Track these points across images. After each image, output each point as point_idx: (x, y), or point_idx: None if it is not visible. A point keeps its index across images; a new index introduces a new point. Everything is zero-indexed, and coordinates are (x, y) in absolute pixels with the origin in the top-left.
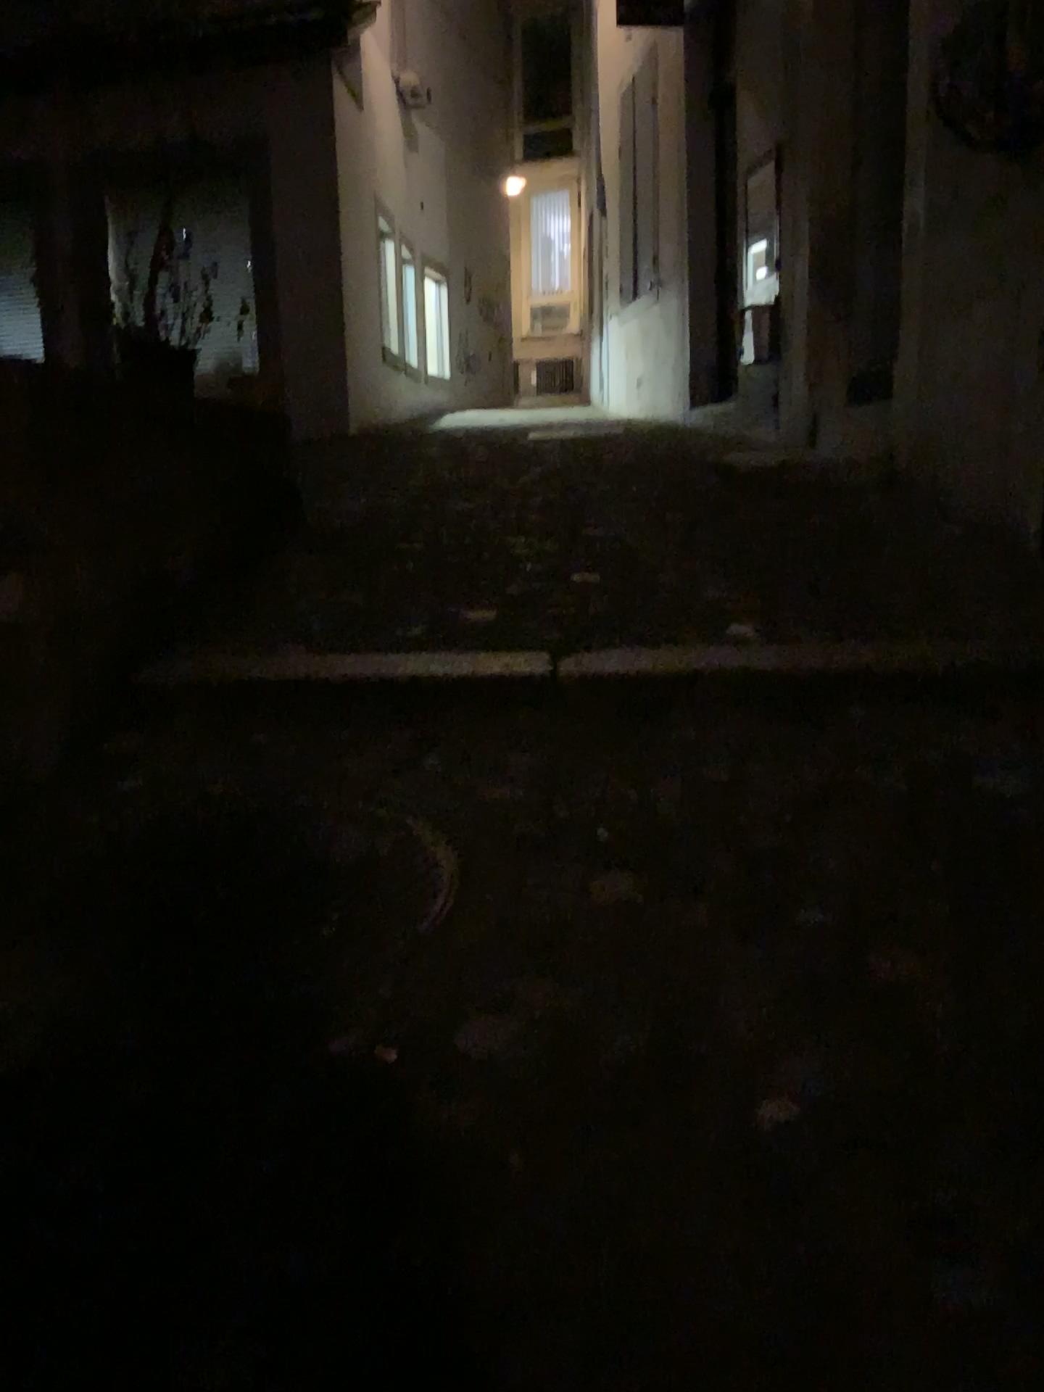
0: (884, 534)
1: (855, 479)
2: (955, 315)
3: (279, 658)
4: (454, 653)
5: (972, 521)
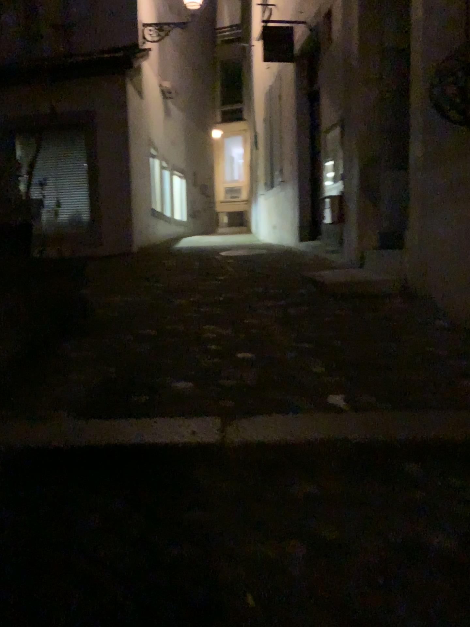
0: (408, 323)
1: (388, 288)
2: (442, 206)
3: (50, 421)
4: (159, 417)
5: (454, 316)
